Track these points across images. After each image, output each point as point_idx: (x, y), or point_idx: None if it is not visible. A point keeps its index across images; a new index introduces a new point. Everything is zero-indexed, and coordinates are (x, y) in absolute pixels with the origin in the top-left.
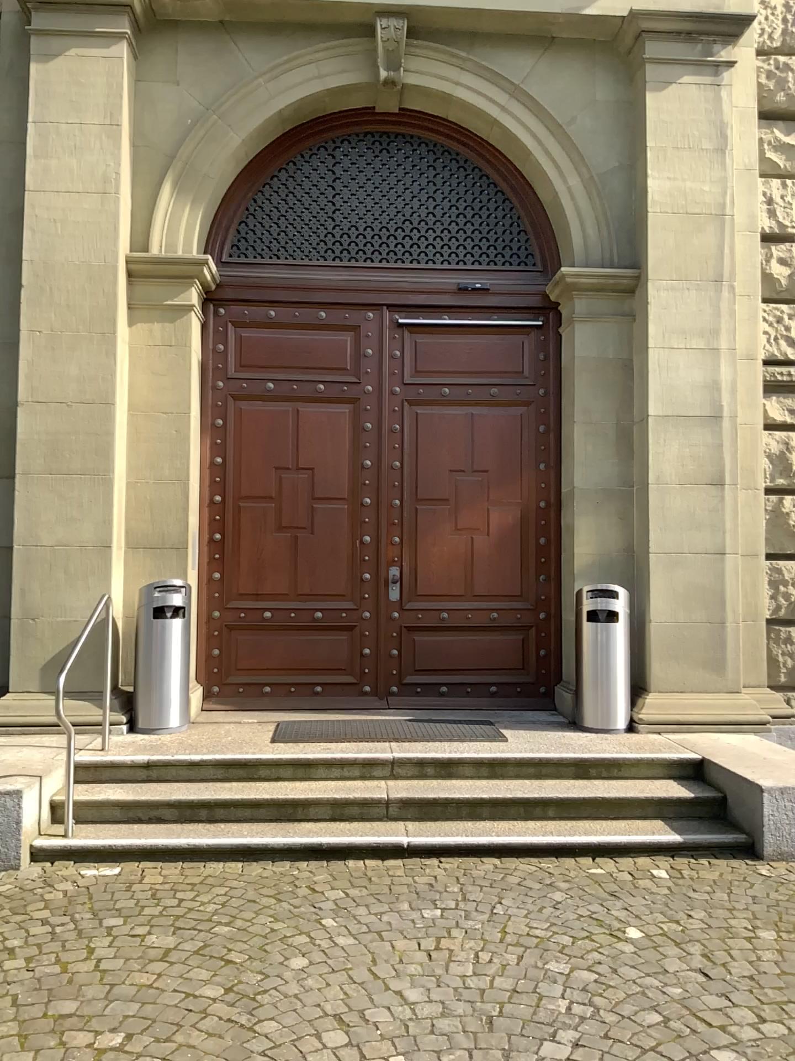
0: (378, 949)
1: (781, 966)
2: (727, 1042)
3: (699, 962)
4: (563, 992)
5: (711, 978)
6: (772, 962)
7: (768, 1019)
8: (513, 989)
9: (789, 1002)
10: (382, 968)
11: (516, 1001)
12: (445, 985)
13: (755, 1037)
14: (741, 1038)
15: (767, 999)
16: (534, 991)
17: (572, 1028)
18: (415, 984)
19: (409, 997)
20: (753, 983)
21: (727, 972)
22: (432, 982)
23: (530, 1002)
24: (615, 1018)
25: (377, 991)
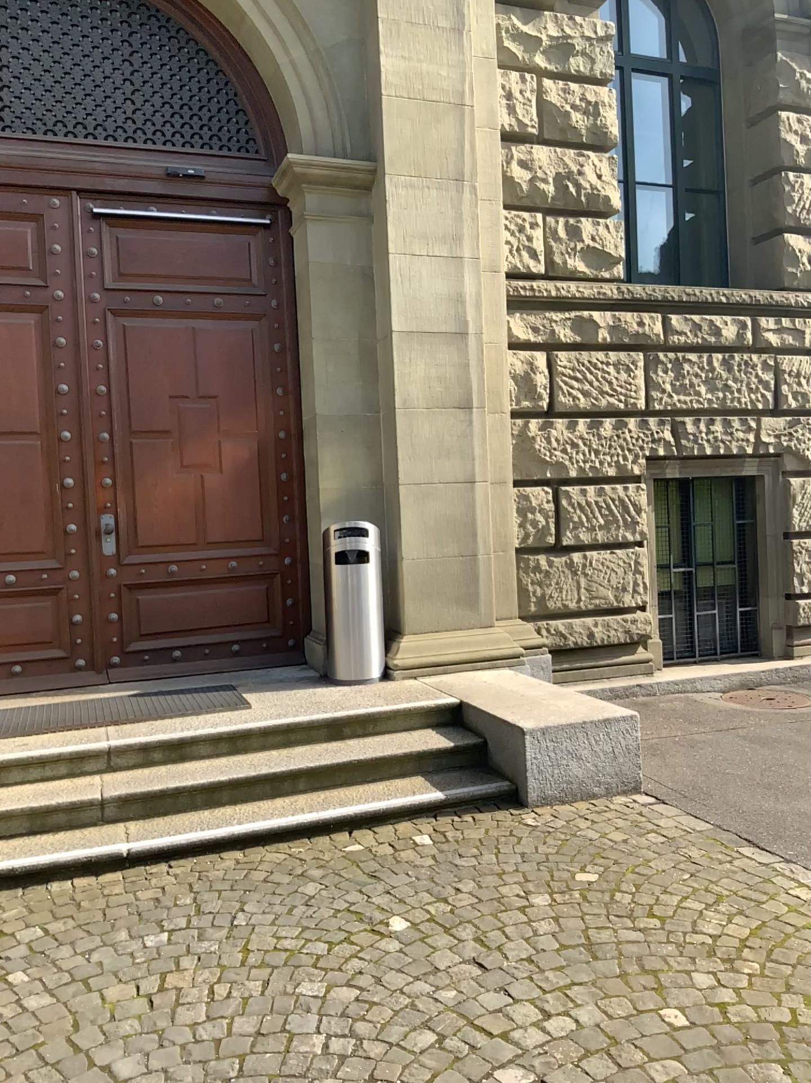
0: (79, 1011)
1: (559, 940)
2: (510, 1053)
3: (473, 953)
4: (317, 1028)
5: (486, 971)
6: (549, 937)
7: (551, 1012)
8: (254, 1036)
9: (571, 984)
10: (81, 1041)
11: (259, 1052)
12: (167, 1047)
13: (539, 1039)
14: (524, 1044)
15: (547, 986)
16: (281, 1034)
17: (329, 1078)
18: (126, 1055)
19: (117, 1077)
20: (532, 967)
21: (504, 959)
22: (150, 1046)
23: (277, 1051)
24: (380, 1051)
25: (74, 1077)
